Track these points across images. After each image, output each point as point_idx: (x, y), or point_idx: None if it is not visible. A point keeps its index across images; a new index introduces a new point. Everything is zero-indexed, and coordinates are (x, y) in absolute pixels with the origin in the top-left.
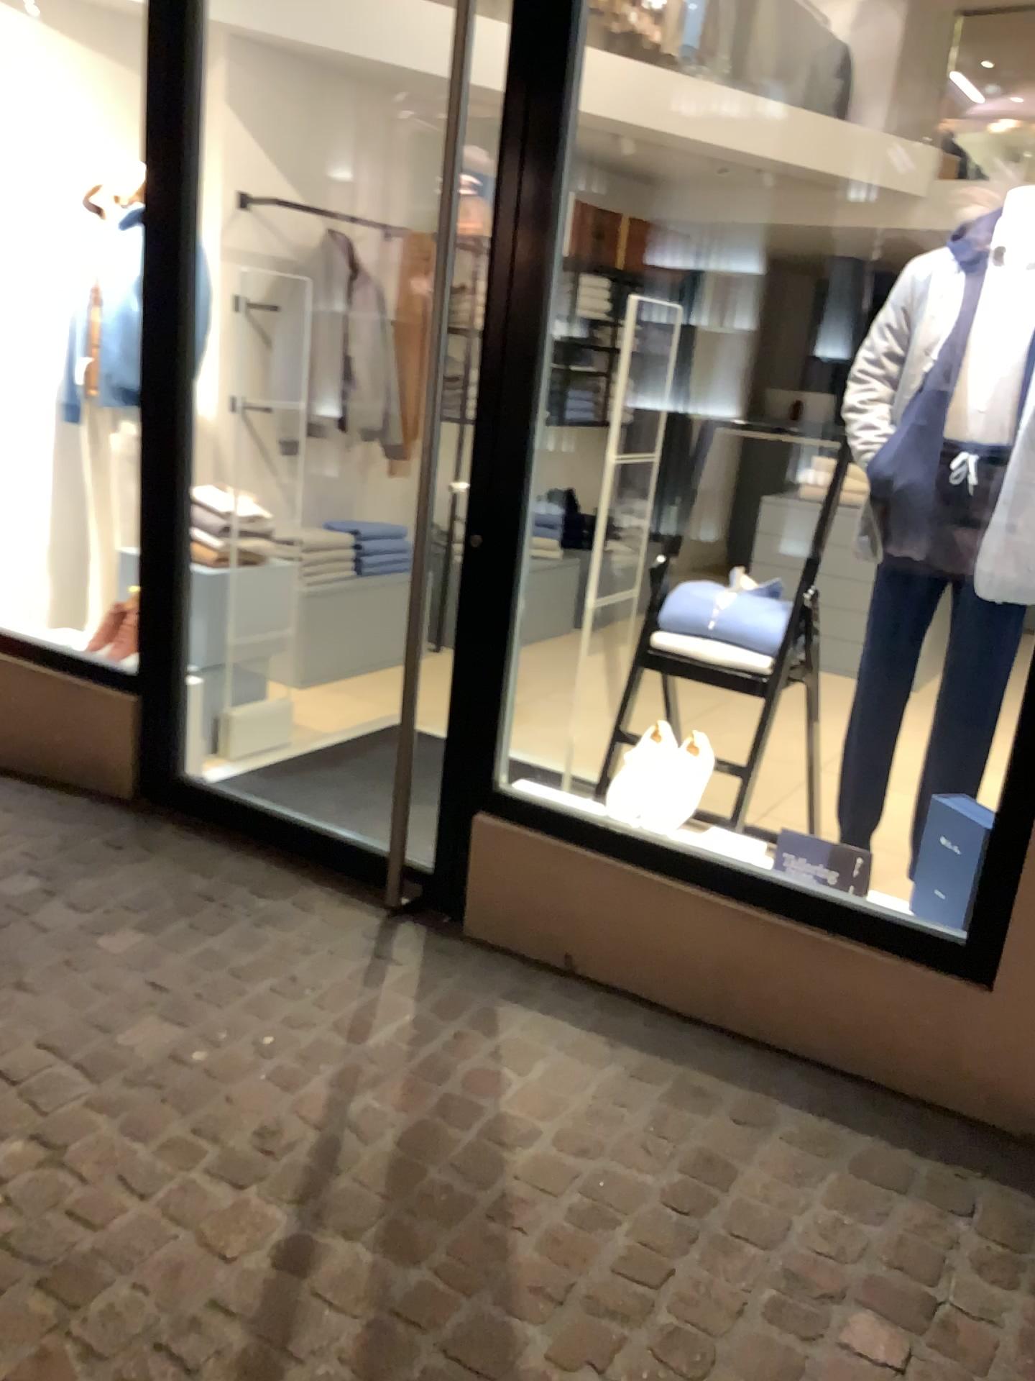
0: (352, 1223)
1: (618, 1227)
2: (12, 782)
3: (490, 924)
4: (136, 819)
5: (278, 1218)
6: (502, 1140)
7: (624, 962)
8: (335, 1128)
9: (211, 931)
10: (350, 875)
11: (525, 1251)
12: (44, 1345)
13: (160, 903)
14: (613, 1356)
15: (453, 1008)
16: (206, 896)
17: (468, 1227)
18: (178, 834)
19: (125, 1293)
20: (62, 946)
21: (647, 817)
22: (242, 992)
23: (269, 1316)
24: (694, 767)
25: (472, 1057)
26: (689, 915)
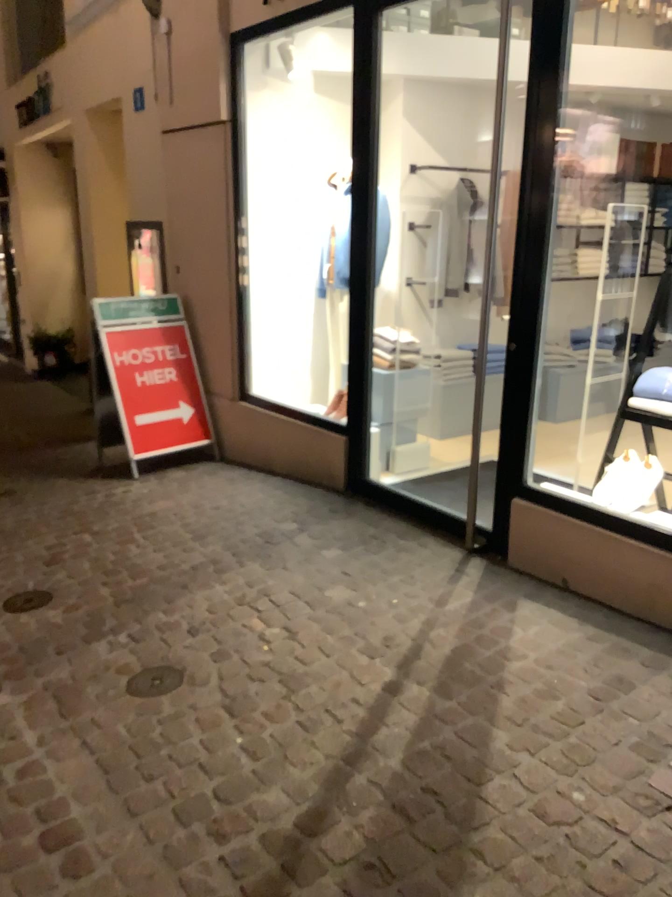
0: (422, 678)
1: (557, 698)
2: (288, 481)
3: (522, 558)
4: (345, 500)
5: (387, 671)
6: (505, 655)
7: (594, 581)
8: (420, 640)
9: (374, 552)
10: (450, 531)
11: (505, 700)
12: (279, 701)
13: (351, 538)
14: (540, 747)
15: (494, 597)
16: (374, 536)
17: (478, 686)
18: (364, 507)
19: (315, 688)
20: (303, 553)
21: (613, 501)
22: (386, 580)
23: (376, 705)
24: (647, 475)
25: (499, 619)
26: (630, 554)
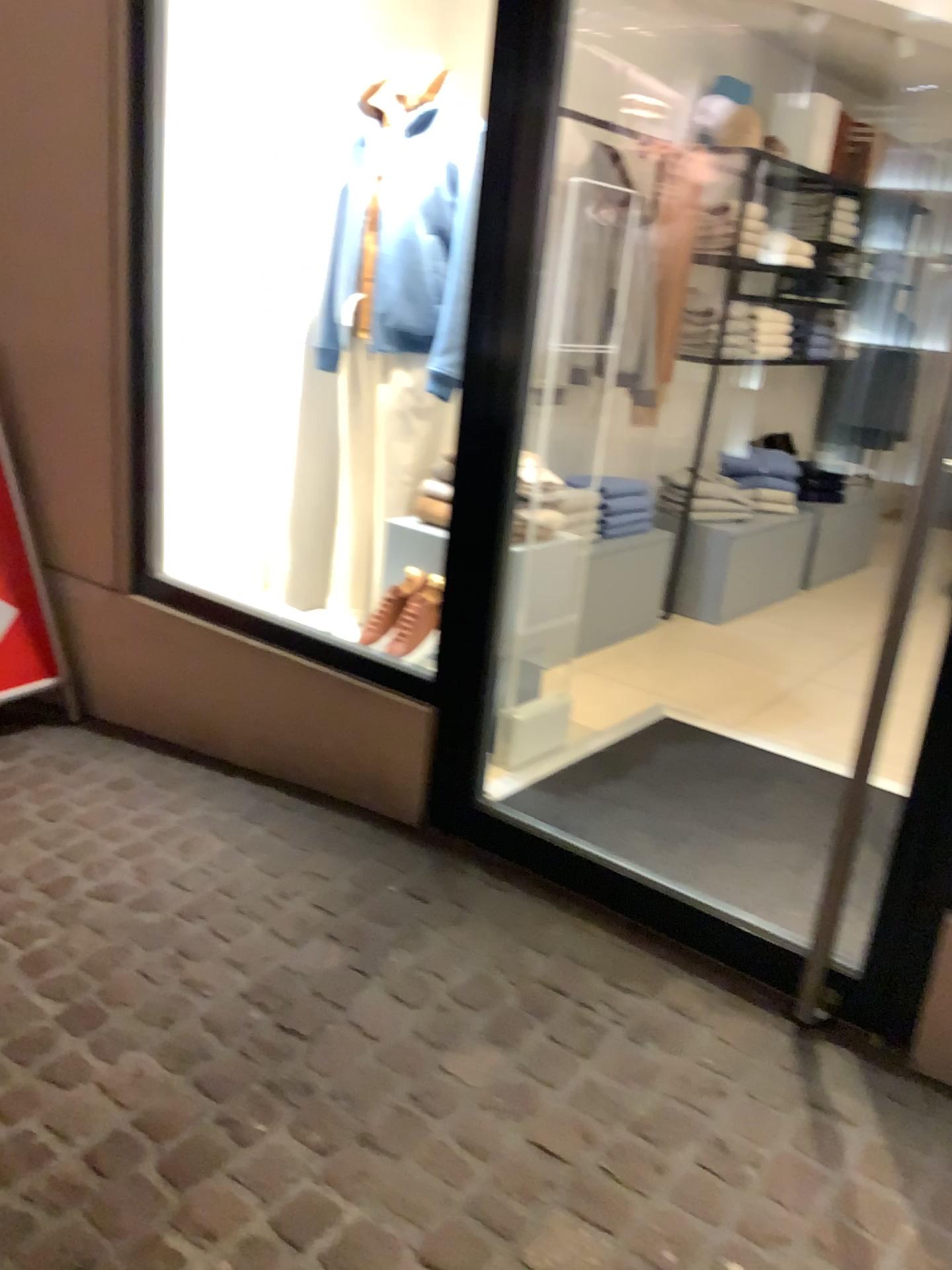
0: None
1: None
2: (269, 793)
3: None
4: (431, 857)
5: None
6: None
7: None
8: None
9: (585, 1052)
10: (733, 964)
11: None
12: None
13: (505, 999)
14: None
15: None
16: (559, 990)
17: None
18: (490, 884)
19: None
20: (405, 1074)
21: None
22: (668, 1171)
23: None
24: None
25: None
26: None
